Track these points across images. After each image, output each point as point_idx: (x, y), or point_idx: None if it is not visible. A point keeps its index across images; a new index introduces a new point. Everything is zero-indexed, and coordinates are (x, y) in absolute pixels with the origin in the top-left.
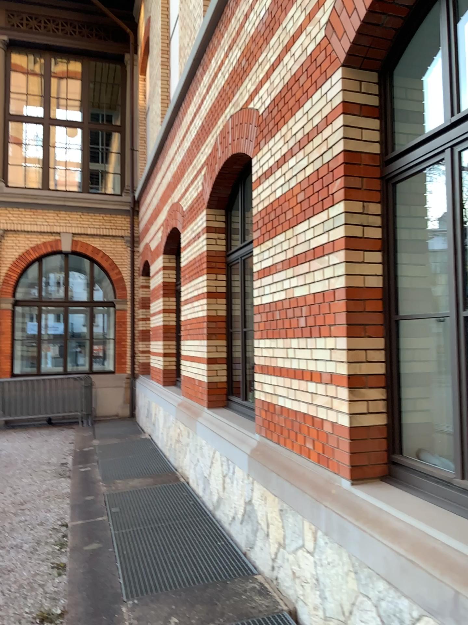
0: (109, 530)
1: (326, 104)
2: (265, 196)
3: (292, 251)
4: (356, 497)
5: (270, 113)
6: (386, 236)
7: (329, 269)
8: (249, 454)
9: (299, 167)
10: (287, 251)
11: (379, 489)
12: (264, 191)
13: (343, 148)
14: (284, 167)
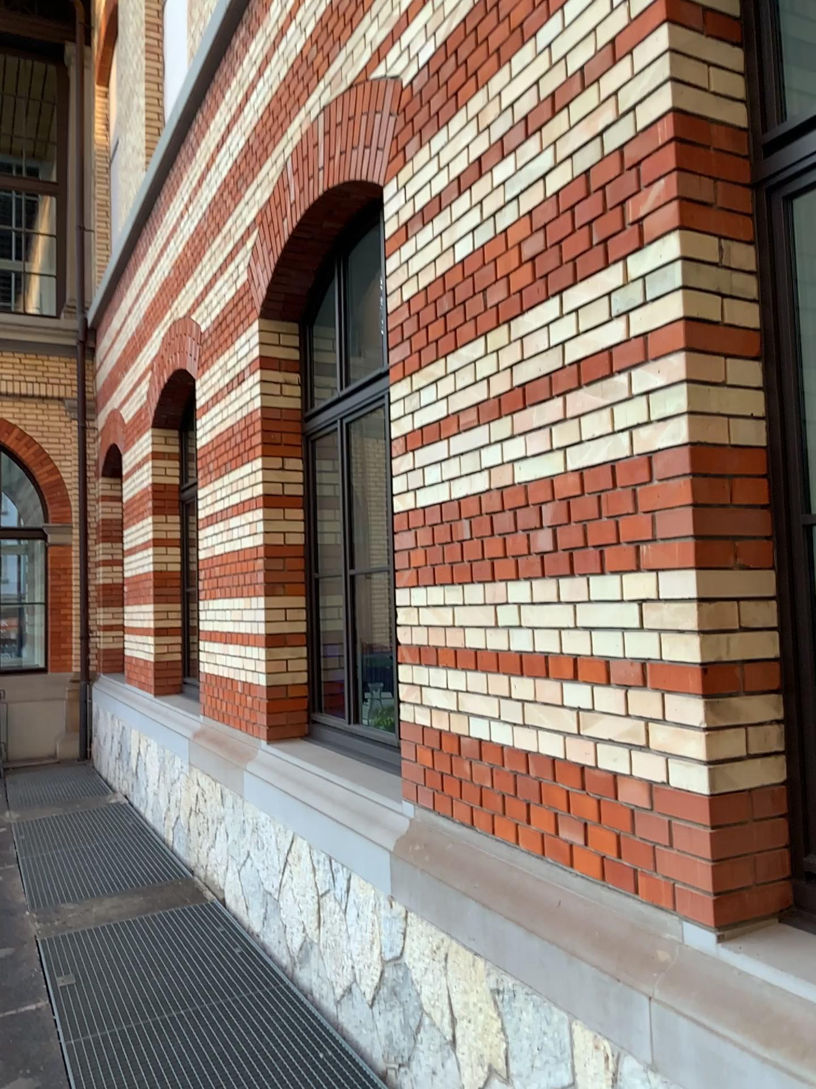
0: (57, 1043)
1: (608, 14)
2: (421, 265)
3: (508, 378)
4: (749, 980)
5: (432, 78)
6: (768, 325)
7: (628, 407)
8: (390, 849)
9: (528, 177)
10: (489, 380)
11: (806, 955)
12: (420, 255)
13: (668, 109)
14: (477, 188)
